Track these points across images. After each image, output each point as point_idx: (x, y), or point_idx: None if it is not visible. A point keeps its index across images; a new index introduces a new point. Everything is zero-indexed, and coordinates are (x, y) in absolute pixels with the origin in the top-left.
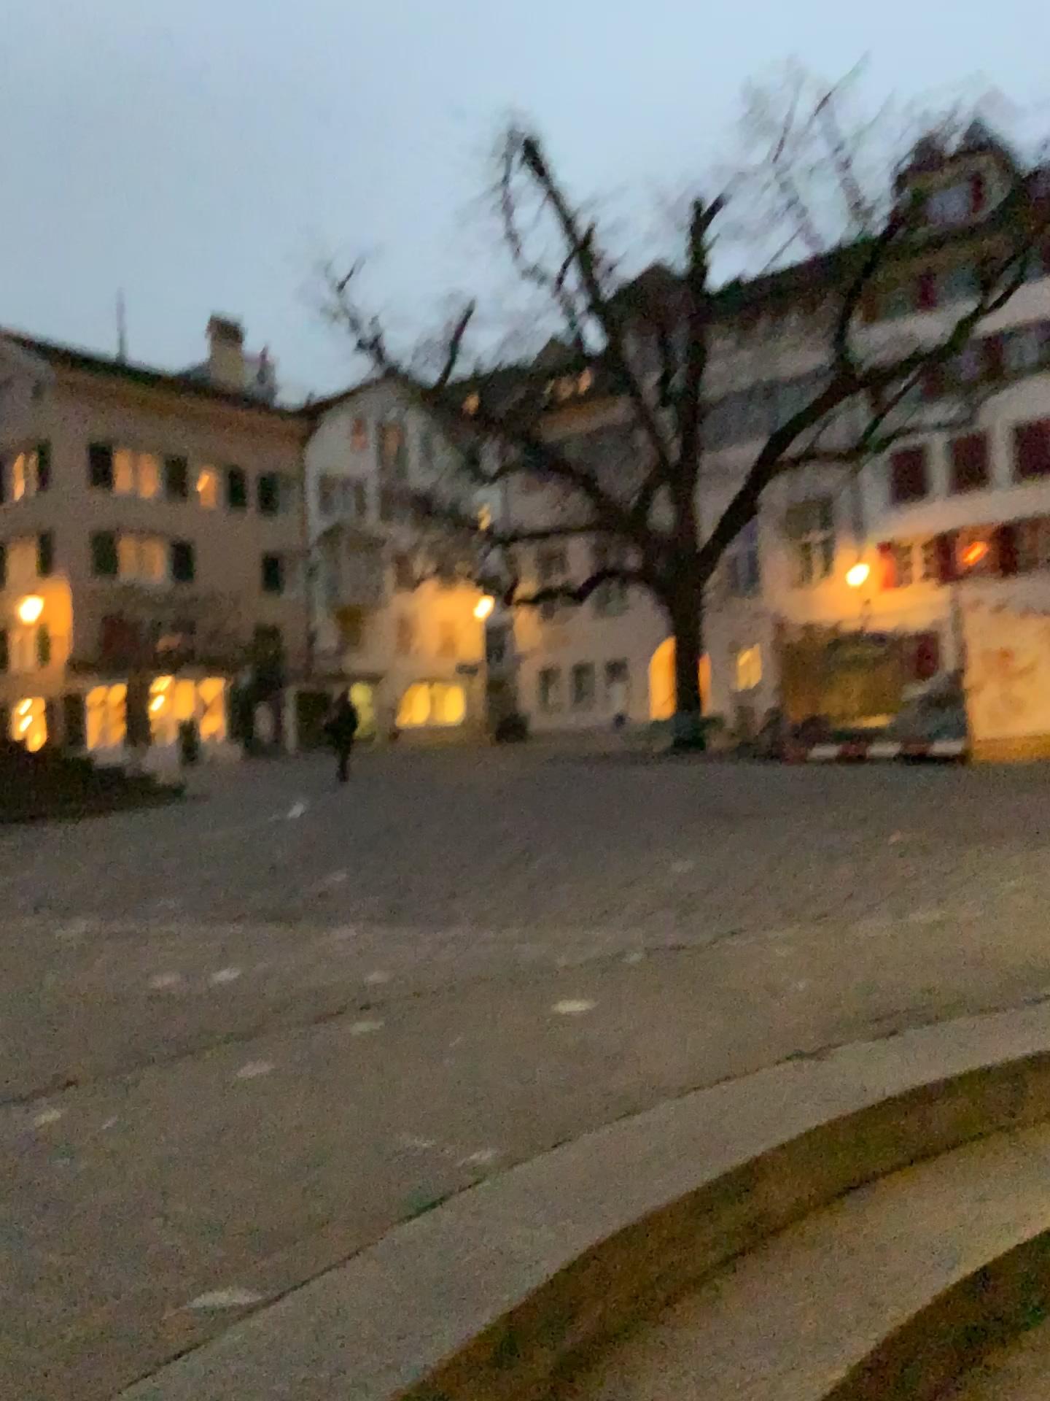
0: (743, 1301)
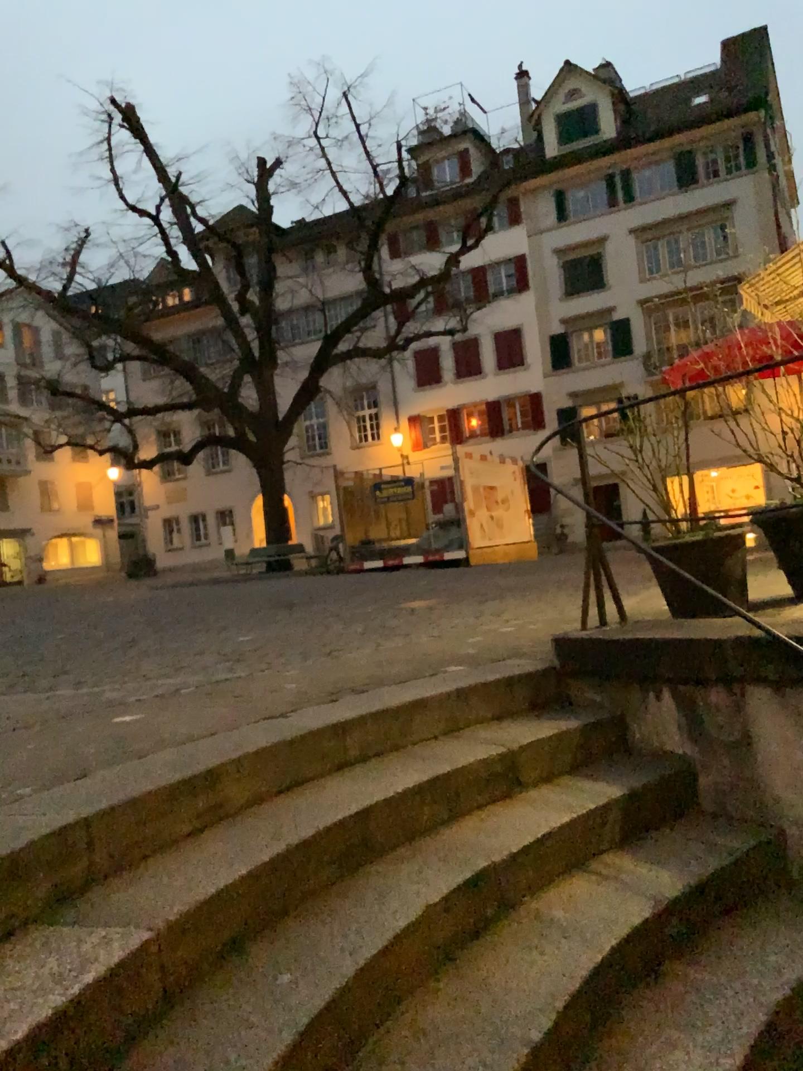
0: (204, 855)
